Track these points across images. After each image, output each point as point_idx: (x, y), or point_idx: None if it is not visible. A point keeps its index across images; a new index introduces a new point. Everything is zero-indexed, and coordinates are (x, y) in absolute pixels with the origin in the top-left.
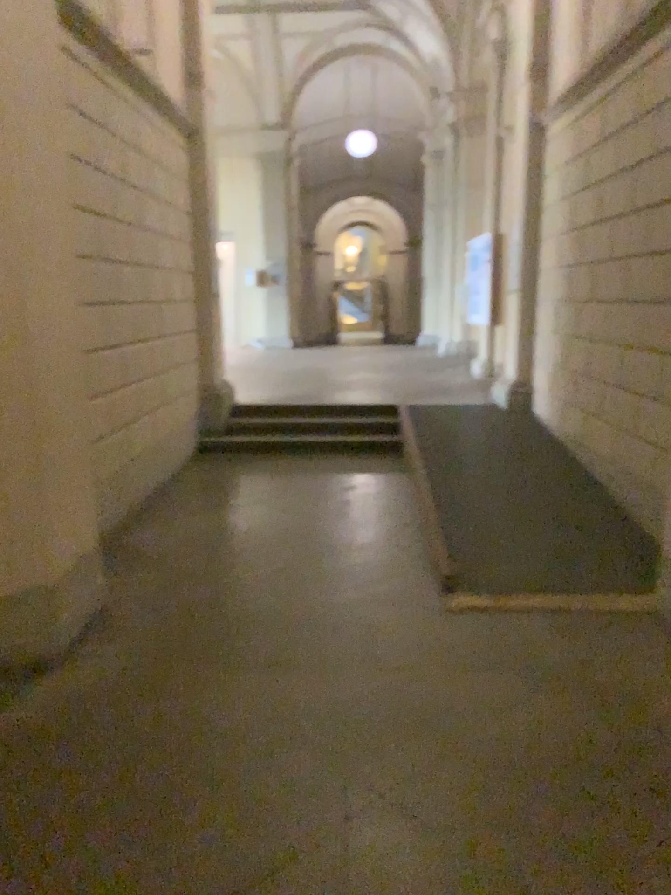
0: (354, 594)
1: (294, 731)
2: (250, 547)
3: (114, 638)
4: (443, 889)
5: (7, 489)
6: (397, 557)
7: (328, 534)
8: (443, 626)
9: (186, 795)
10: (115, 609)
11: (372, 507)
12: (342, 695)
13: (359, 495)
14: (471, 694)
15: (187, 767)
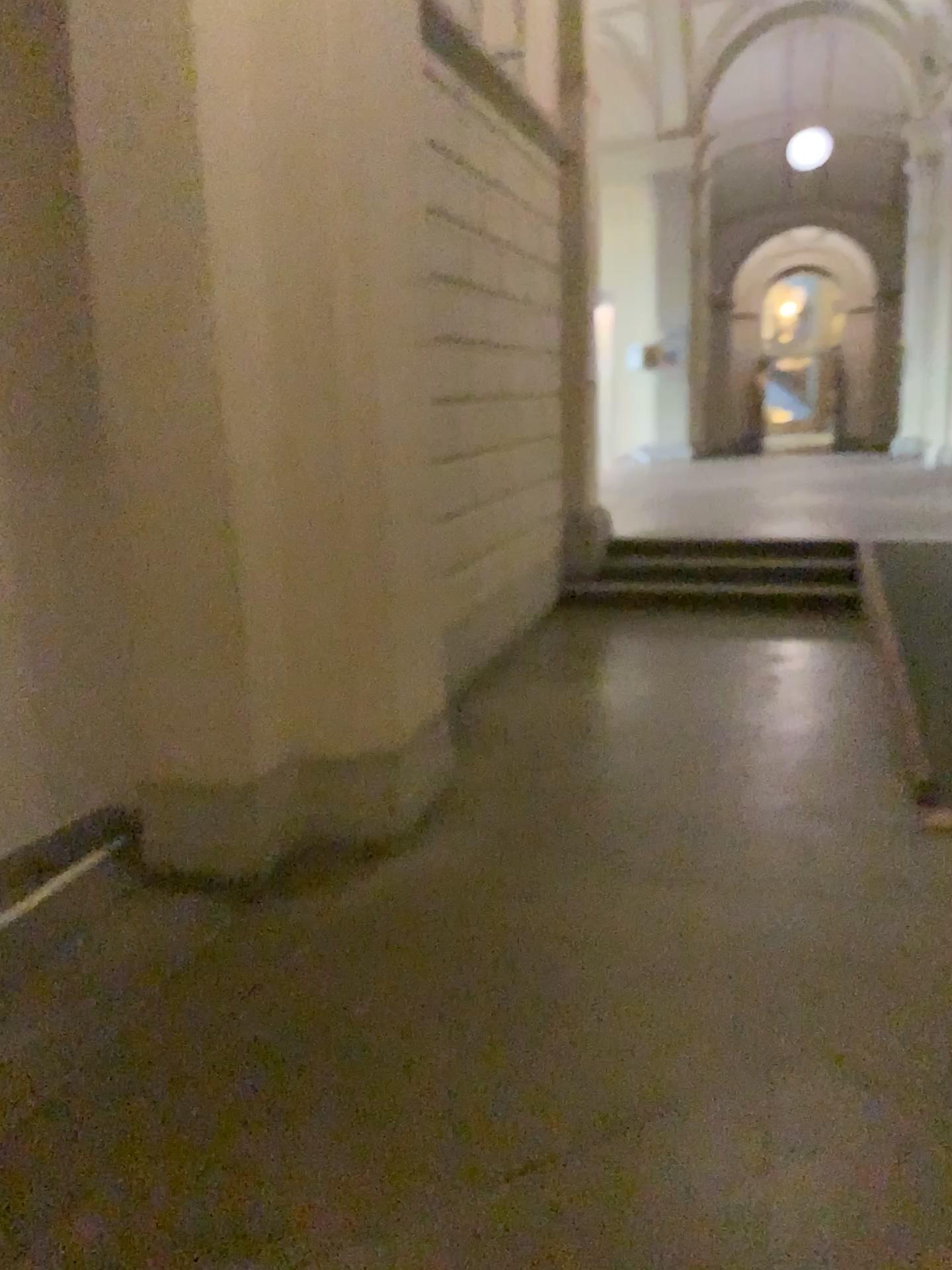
0: (782, 795)
1: (699, 951)
2: (636, 727)
3: (465, 824)
4: (896, 1144)
5: (350, 627)
6: (847, 752)
7: (745, 717)
8: (912, 844)
9: (563, 1003)
10: (465, 790)
11: (810, 685)
12: (763, 915)
13: (791, 666)
14: (949, 932)
15: (563, 974)
